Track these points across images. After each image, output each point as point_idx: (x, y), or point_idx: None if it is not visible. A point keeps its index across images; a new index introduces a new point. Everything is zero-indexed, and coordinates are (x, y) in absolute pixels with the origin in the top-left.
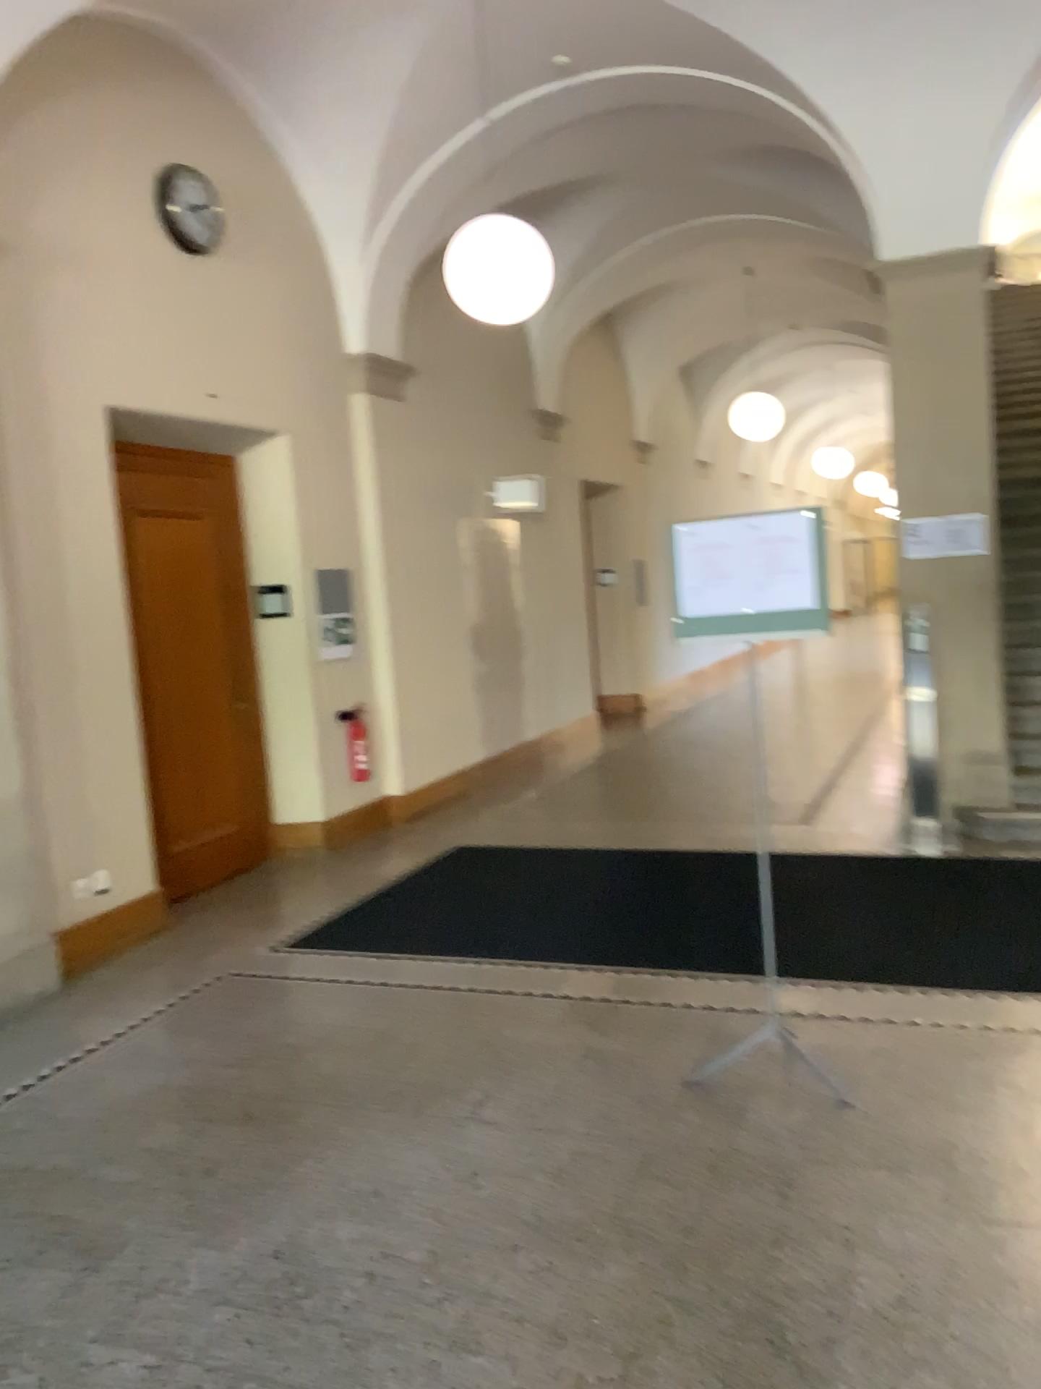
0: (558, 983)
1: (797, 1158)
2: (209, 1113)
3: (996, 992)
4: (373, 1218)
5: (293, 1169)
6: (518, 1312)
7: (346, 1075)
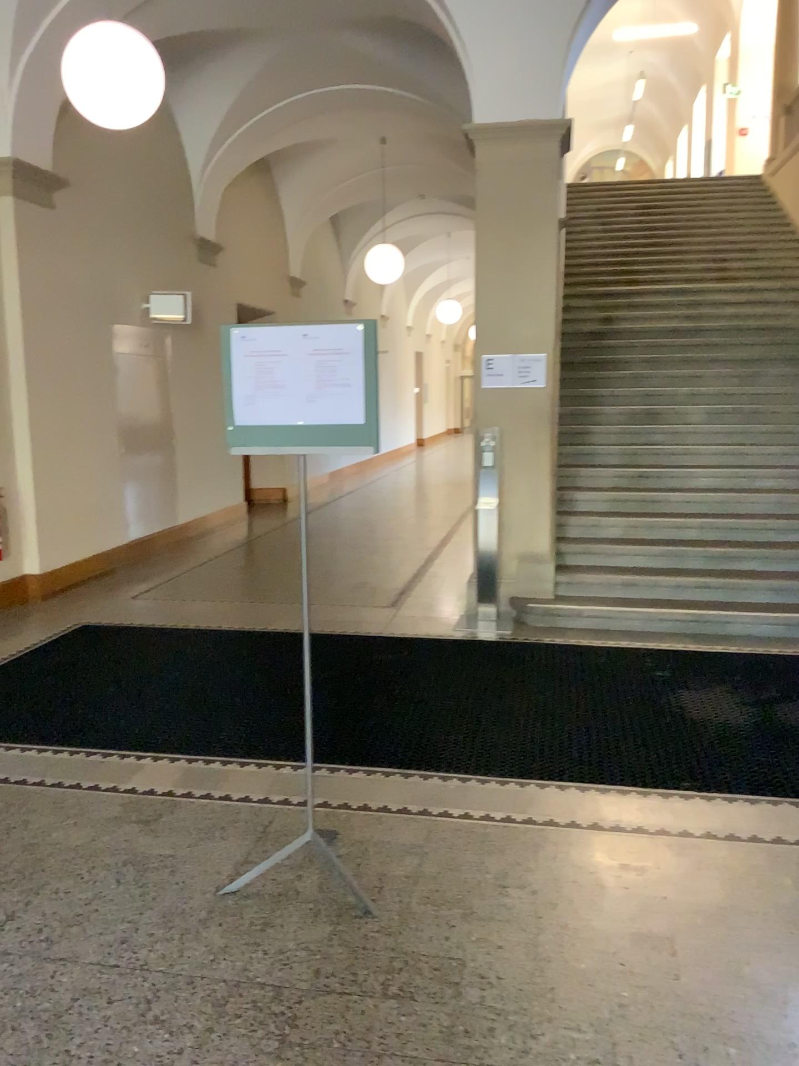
0: (126, 770)
1: (306, 984)
2: None
3: (524, 777)
4: None
5: None
6: None
7: None
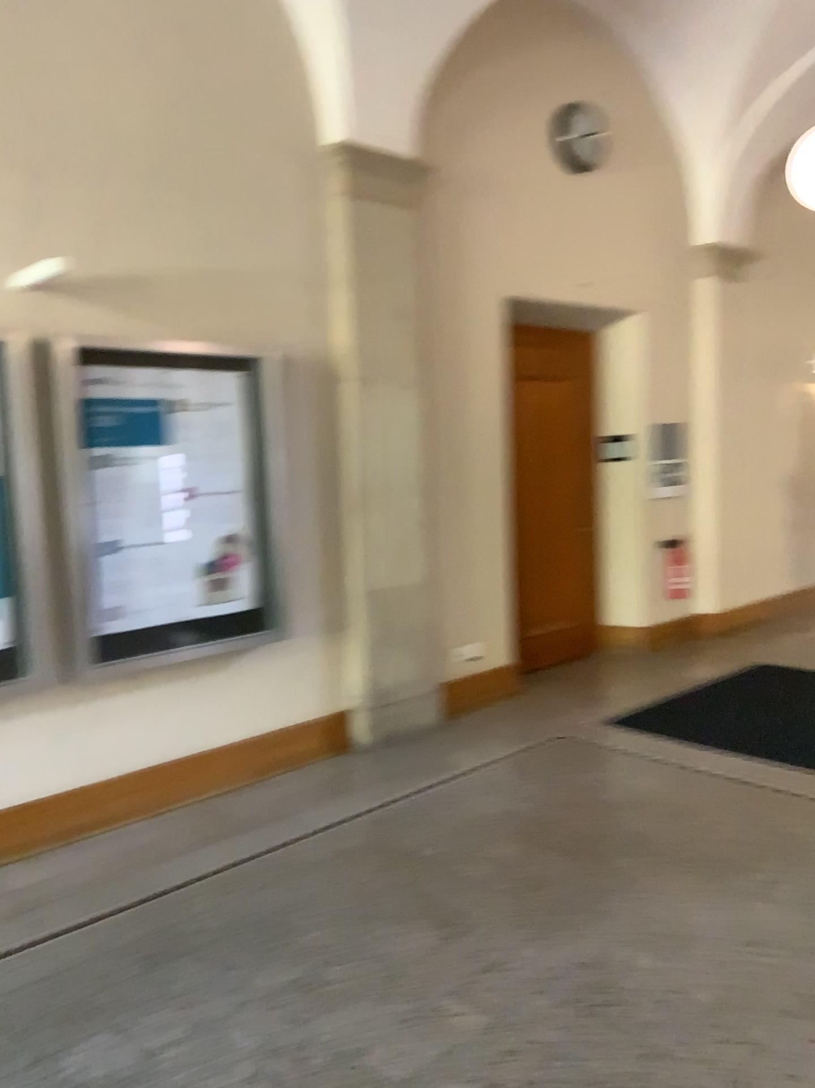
0: None
1: None
2: (546, 842)
3: None
4: (673, 958)
5: (609, 901)
6: (799, 1073)
7: (655, 835)
